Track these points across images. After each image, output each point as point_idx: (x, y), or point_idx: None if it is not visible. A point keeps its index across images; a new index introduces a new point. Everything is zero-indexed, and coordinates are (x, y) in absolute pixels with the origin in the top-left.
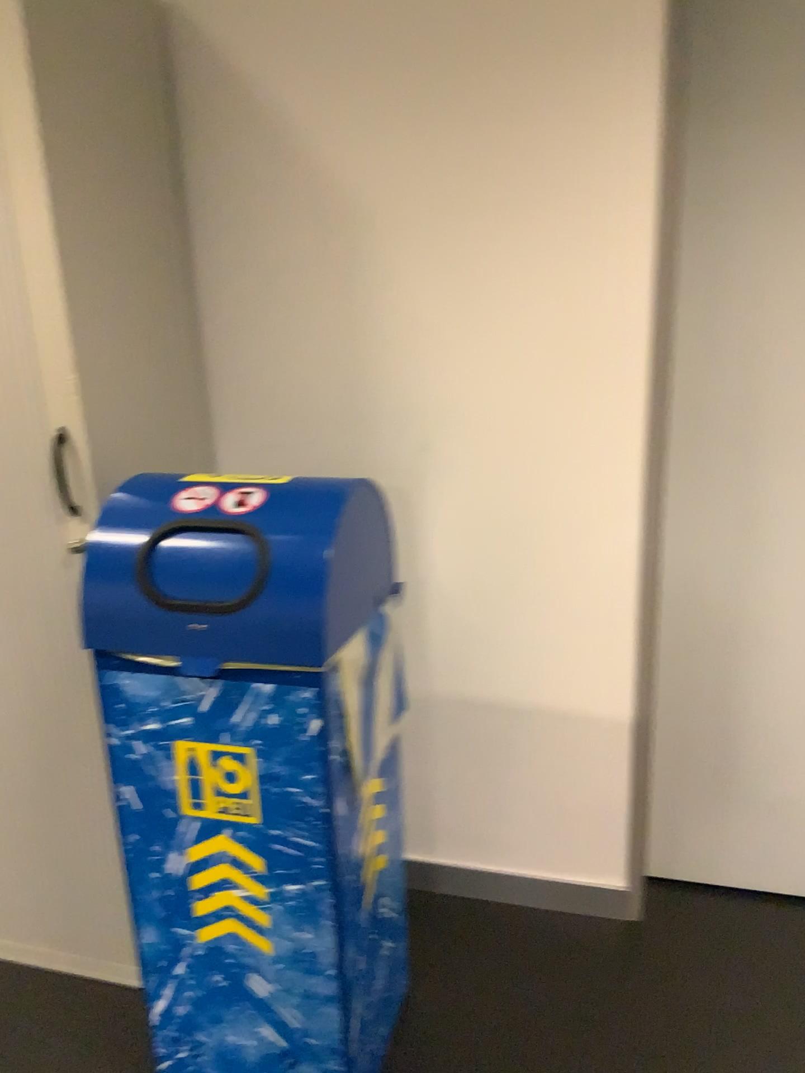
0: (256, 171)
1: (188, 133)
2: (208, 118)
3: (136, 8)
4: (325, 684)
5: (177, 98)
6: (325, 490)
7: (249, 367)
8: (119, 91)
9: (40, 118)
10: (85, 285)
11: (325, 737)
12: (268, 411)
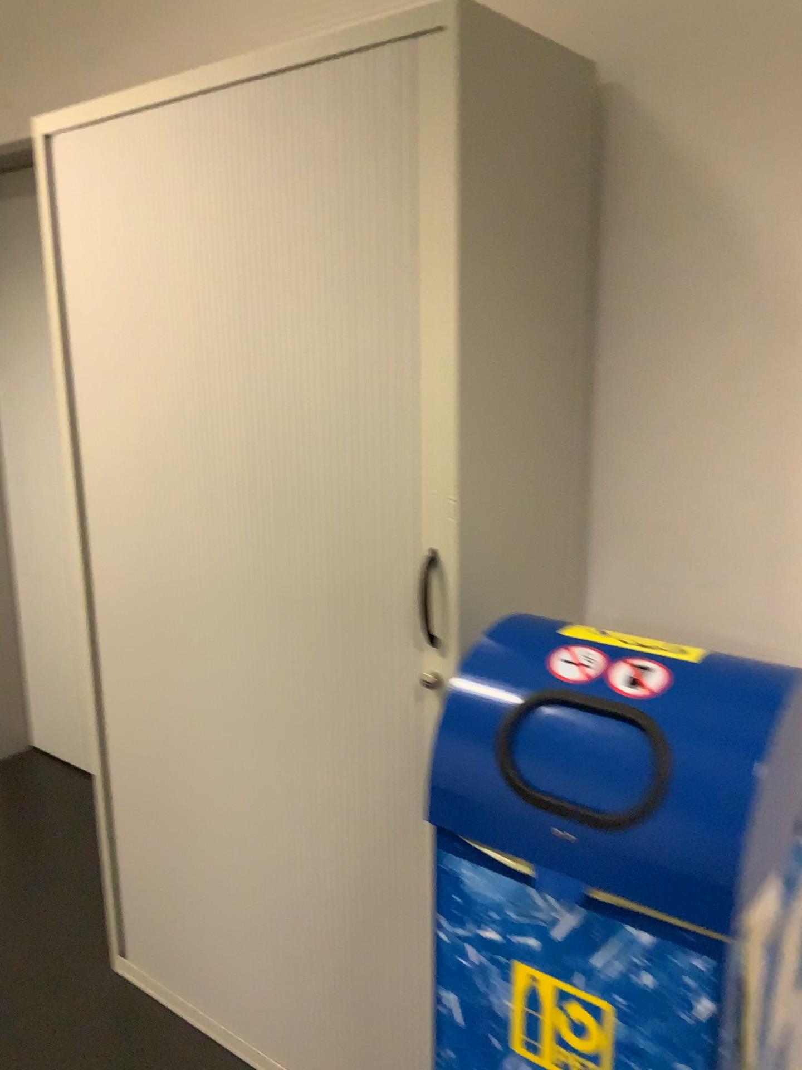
0: (692, 262)
1: (618, 220)
2: (642, 204)
3: (579, 88)
4: (727, 954)
5: (609, 183)
6: (755, 684)
7: (652, 485)
8: (549, 179)
9: (463, 213)
10: (485, 394)
11: (716, 1023)
12: (668, 540)
